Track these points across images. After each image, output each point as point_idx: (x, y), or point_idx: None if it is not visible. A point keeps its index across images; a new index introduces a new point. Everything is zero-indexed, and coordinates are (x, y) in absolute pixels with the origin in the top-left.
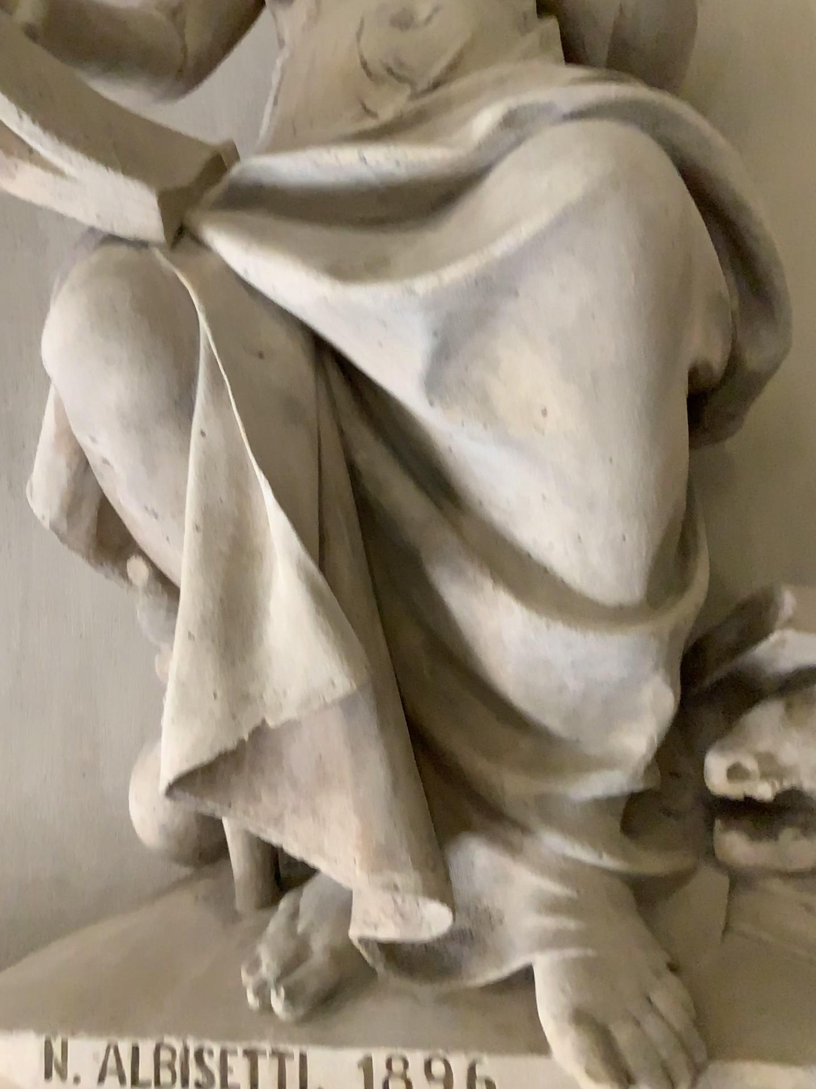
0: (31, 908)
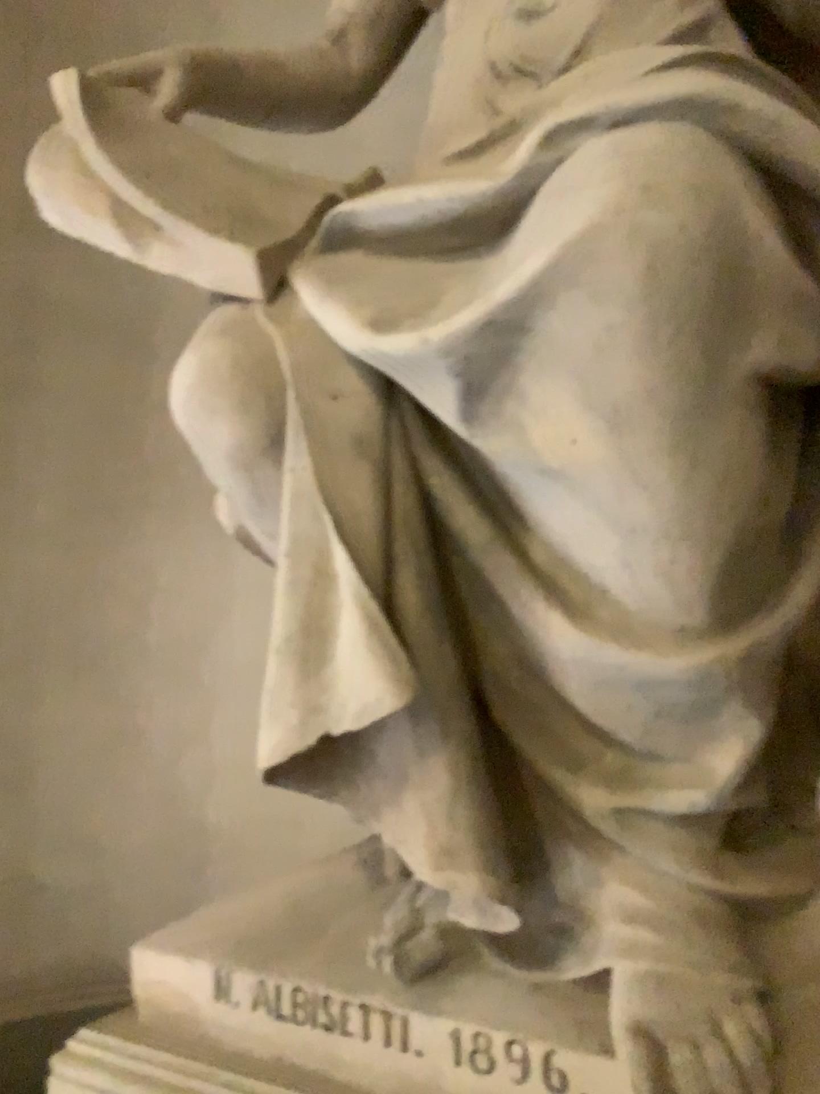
0: (270, 837)
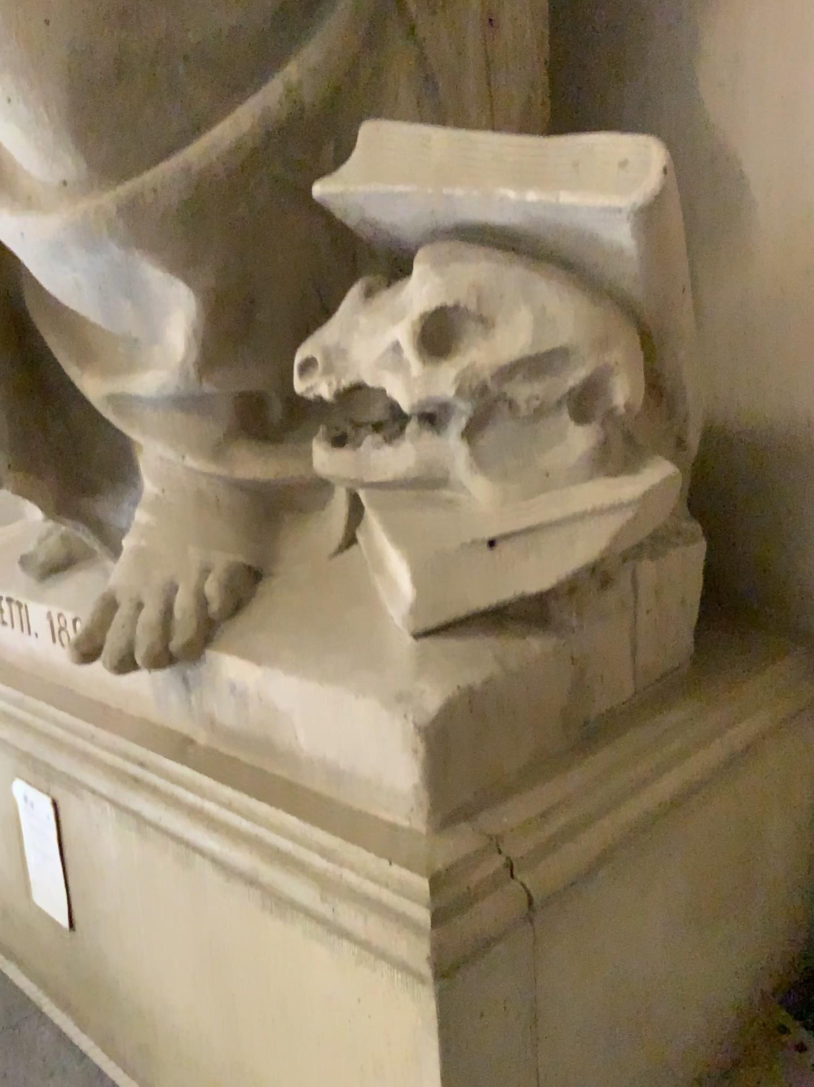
0: None
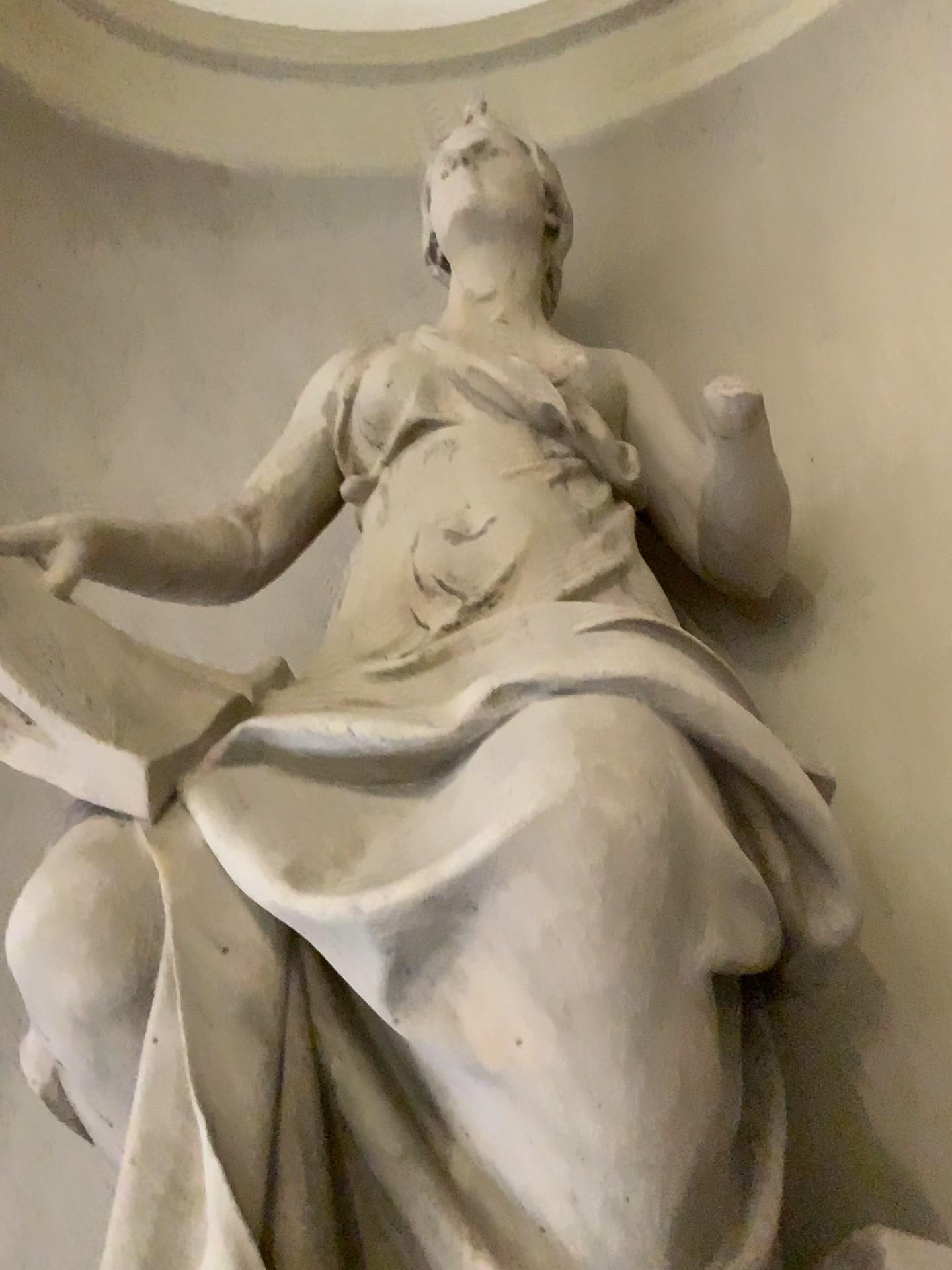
0: None
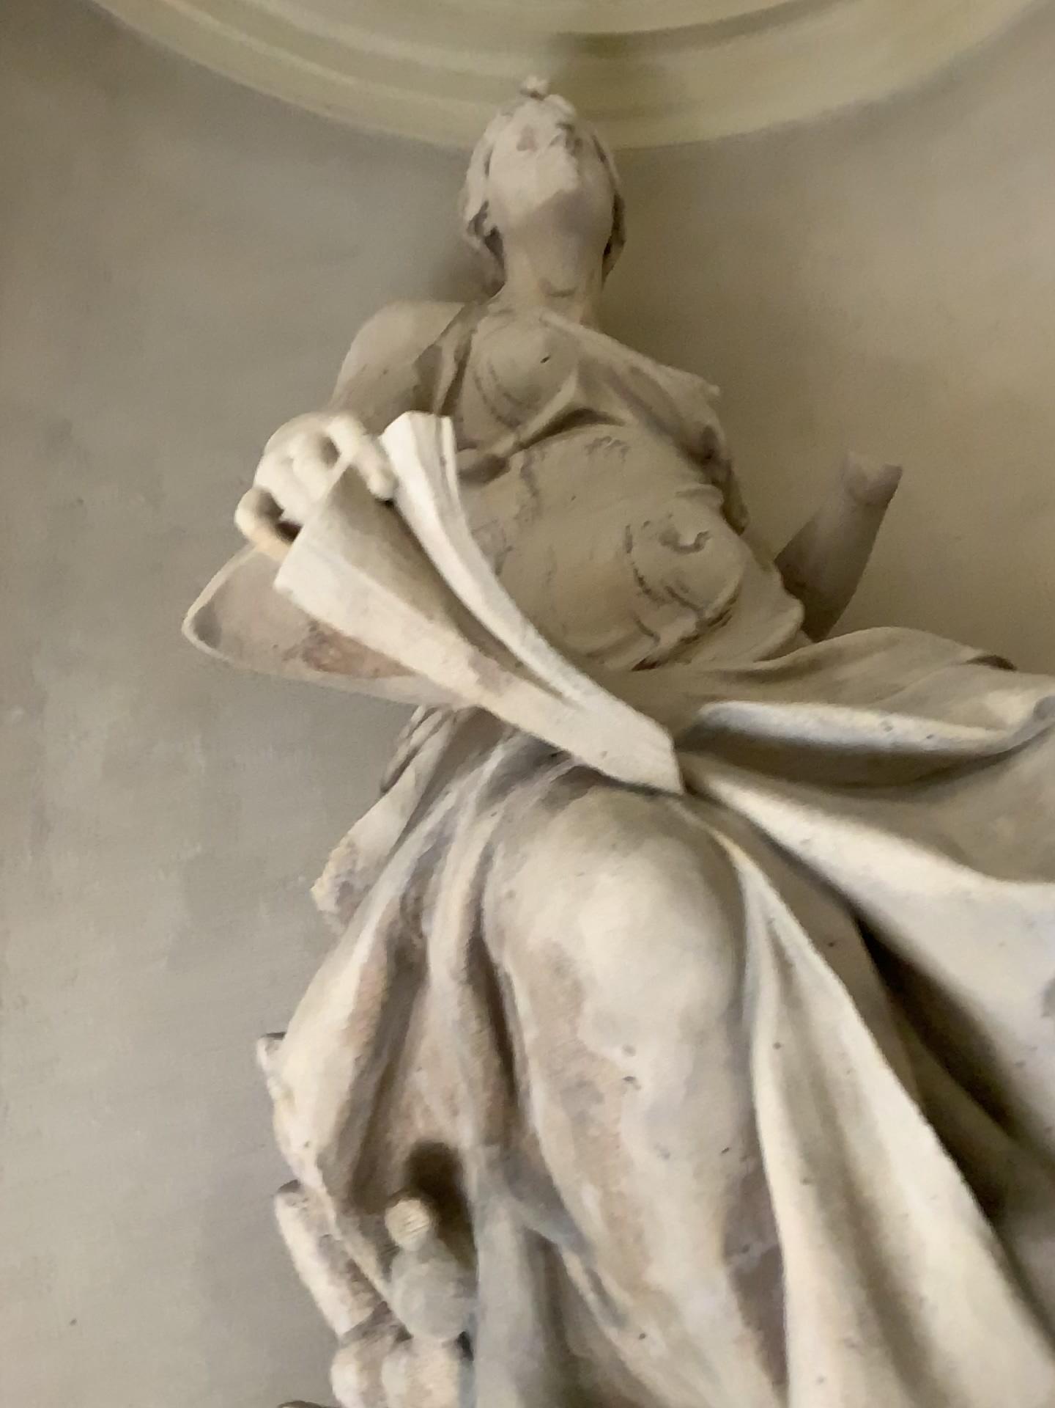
0: None
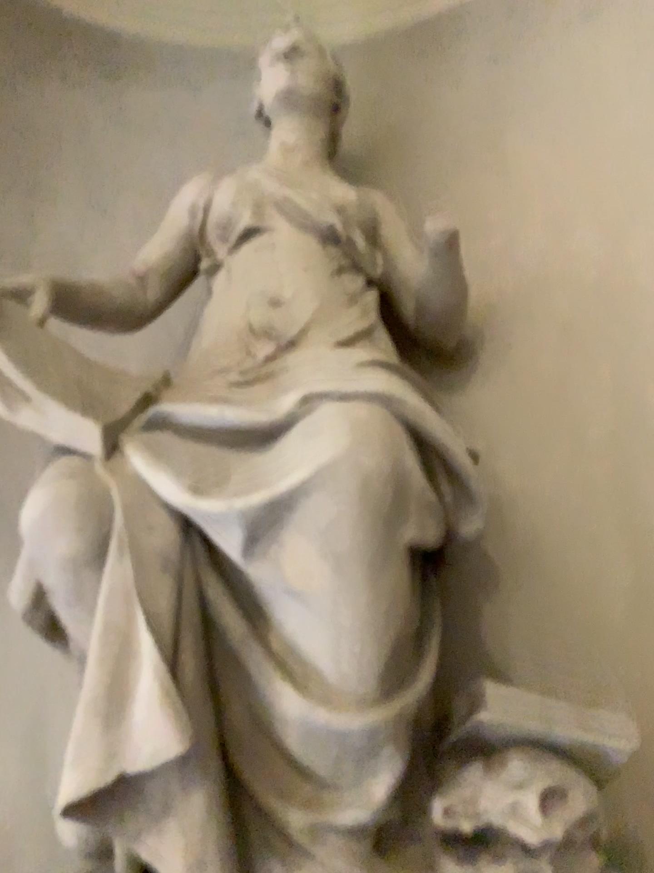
0: None
